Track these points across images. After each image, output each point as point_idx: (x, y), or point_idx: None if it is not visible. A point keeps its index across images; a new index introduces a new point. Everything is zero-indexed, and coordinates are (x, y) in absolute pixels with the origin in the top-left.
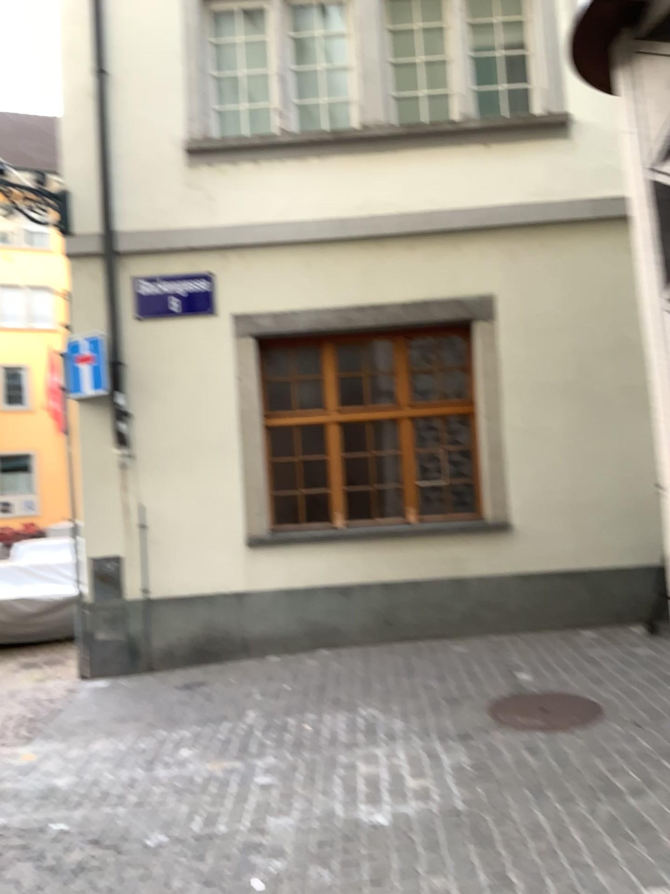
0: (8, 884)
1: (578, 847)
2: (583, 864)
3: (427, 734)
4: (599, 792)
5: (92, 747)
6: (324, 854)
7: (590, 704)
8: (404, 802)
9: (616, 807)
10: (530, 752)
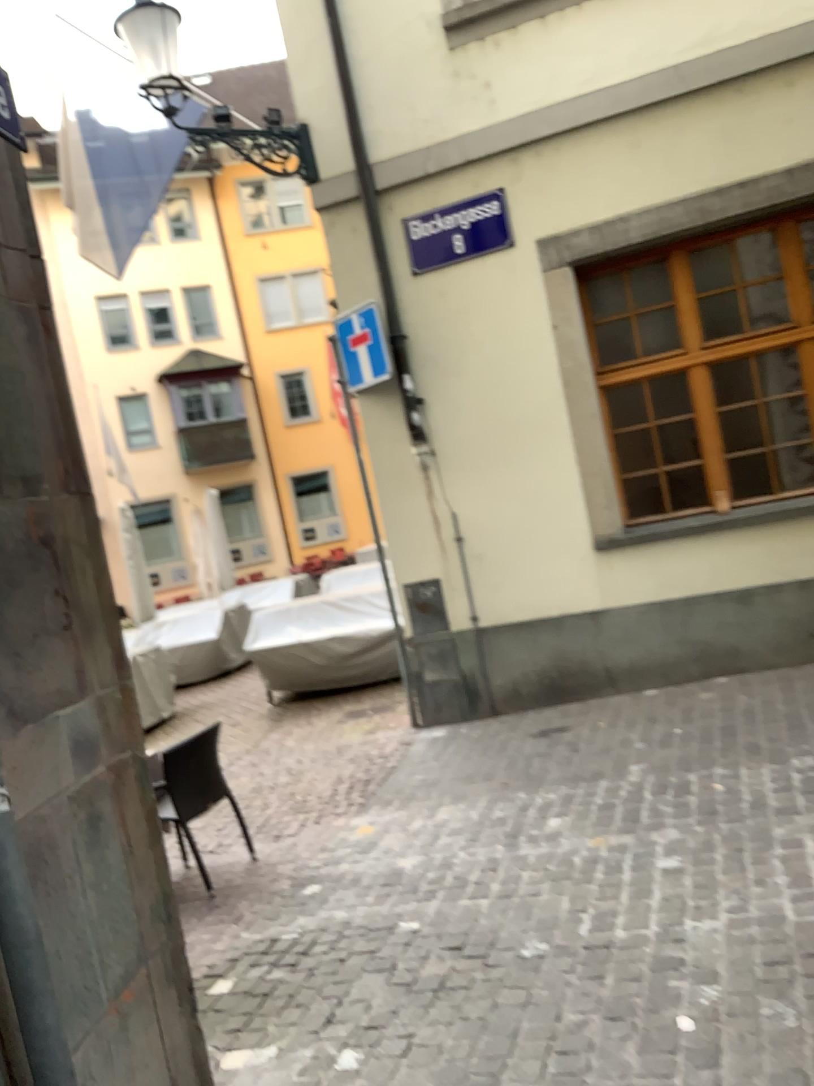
0: (359, 1003)
1: None
2: None
3: None
4: None
5: (439, 818)
6: (780, 982)
7: None
8: None
9: None
10: None
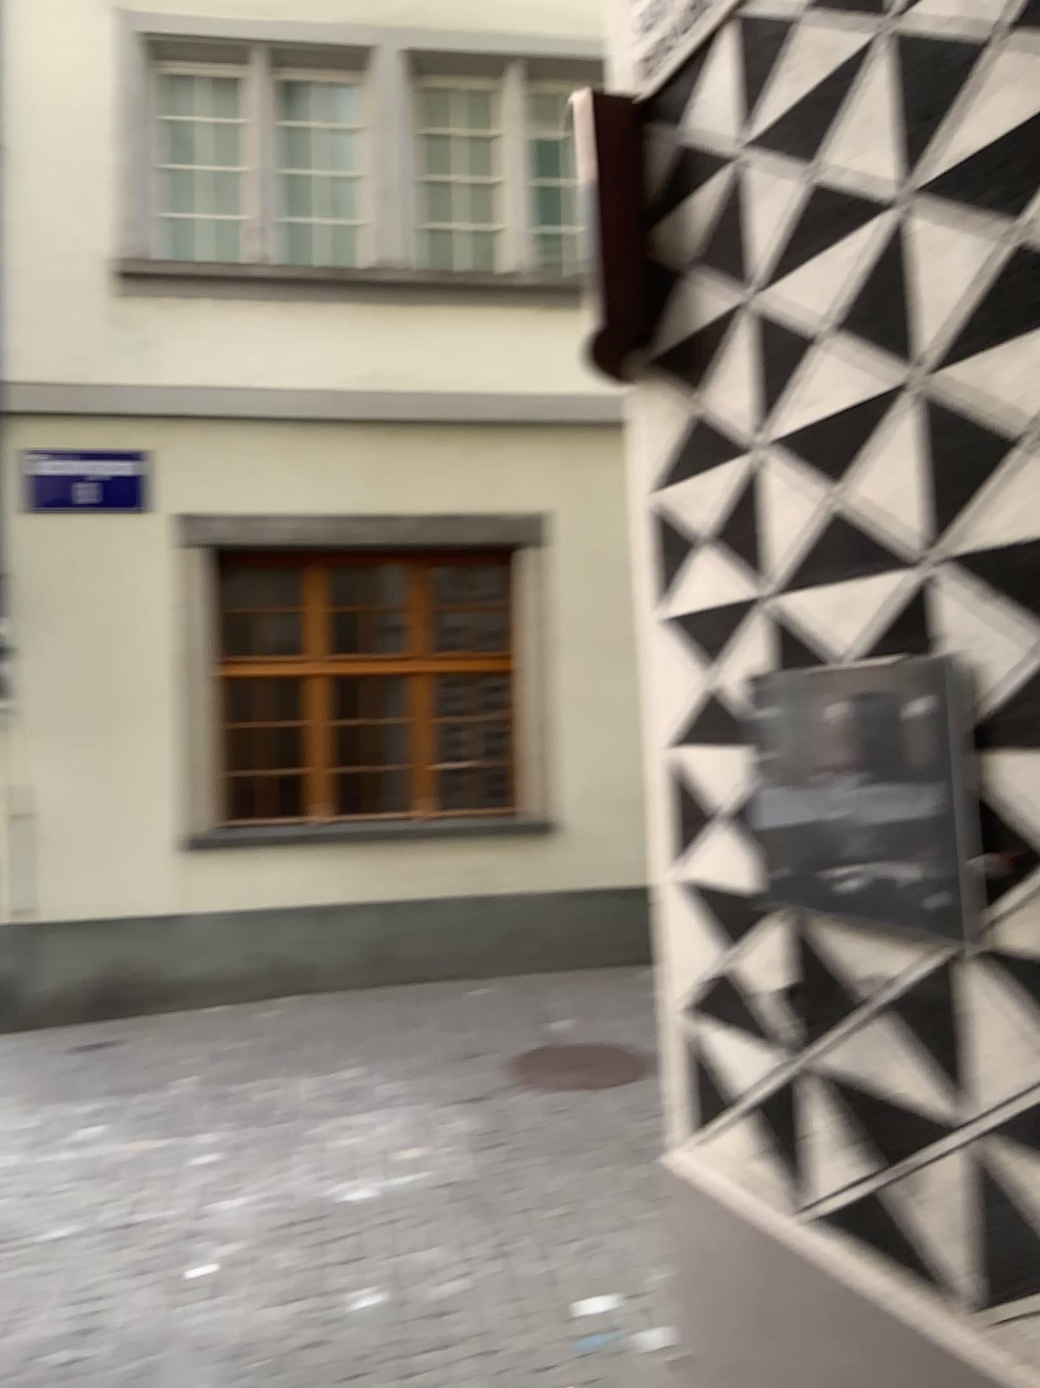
0: None
1: (596, 1213)
2: (598, 1228)
3: (426, 1099)
4: (629, 1156)
5: None
6: (286, 1238)
7: (637, 1060)
8: (390, 1177)
9: (647, 1170)
10: (554, 1116)
